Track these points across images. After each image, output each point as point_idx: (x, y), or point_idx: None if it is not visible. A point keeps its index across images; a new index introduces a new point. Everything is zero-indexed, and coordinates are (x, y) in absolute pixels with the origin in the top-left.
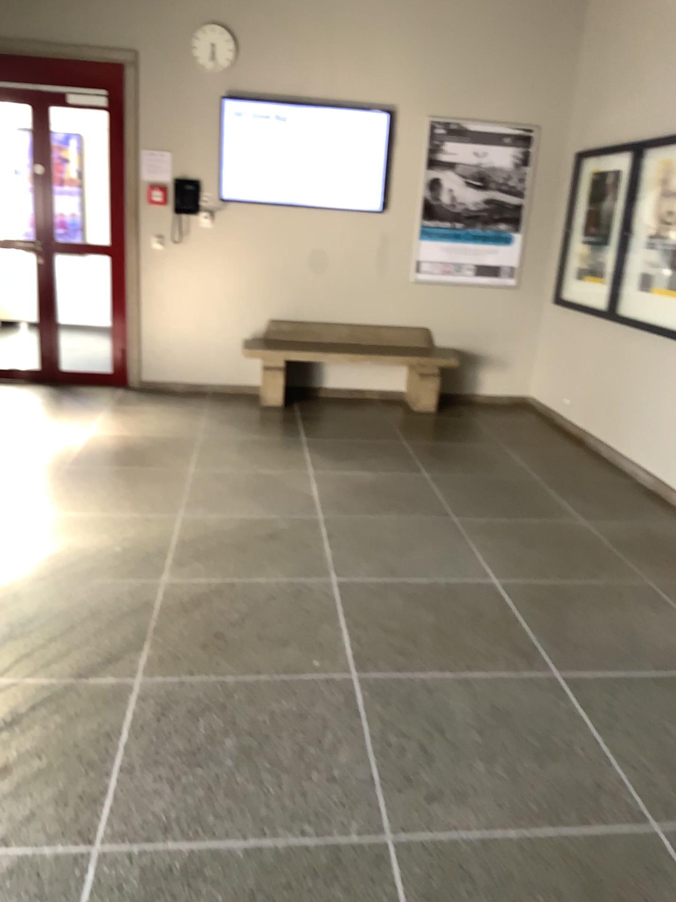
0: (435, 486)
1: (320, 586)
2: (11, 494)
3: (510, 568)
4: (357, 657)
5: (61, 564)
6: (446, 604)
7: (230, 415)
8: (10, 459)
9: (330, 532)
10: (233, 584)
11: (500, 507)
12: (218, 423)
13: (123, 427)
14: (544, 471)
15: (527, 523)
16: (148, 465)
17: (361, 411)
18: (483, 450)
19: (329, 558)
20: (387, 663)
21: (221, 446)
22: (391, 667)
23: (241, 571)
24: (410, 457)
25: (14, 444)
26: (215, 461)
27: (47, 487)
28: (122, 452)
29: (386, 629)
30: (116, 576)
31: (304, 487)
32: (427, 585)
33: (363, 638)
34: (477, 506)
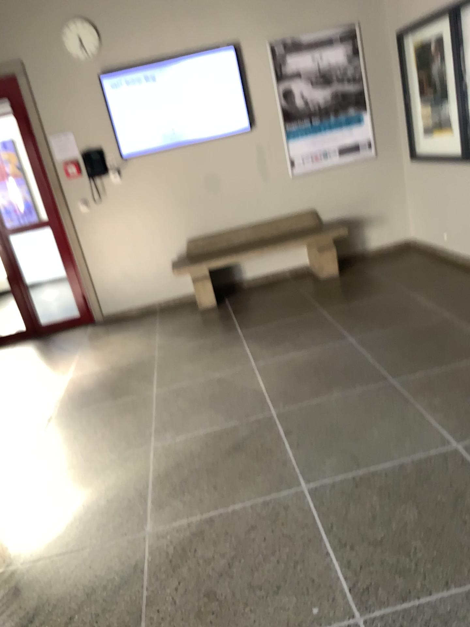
0: (362, 349)
1: (292, 497)
2: (7, 463)
3: (463, 423)
4: (353, 588)
5: (52, 536)
6: (419, 486)
7: (177, 325)
8: (6, 424)
9: (286, 427)
10: (211, 516)
11: (426, 355)
12: (169, 337)
13: (94, 363)
14: (448, 305)
15: (456, 365)
16: (118, 397)
17: (279, 291)
18: (389, 299)
19: (292, 458)
20: (386, 590)
21: (174, 359)
22: (392, 594)
23: (215, 499)
24: (332, 324)
25: (8, 407)
26: (172, 375)
27: (36, 447)
28: (96, 390)
29: (371, 538)
30: (103, 537)
31: (251, 382)
32: (392, 467)
33: (352, 559)
34: (405, 359)
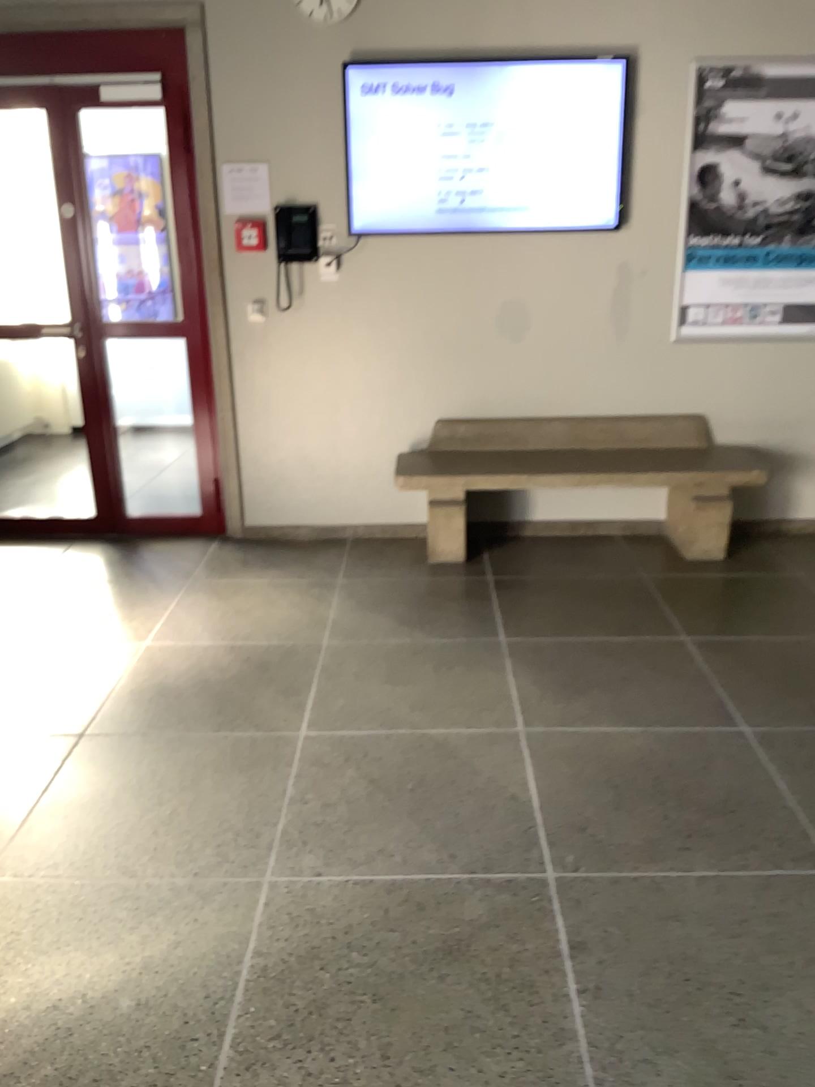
0: (770, 761)
1: None
2: None
3: None
4: None
5: None
6: None
7: (381, 587)
8: None
9: (576, 927)
10: None
11: None
12: (358, 610)
13: (201, 630)
14: None
15: None
16: (228, 727)
17: (597, 567)
18: None
19: (582, 1030)
20: None
21: (360, 665)
22: None
23: None
24: (703, 675)
25: (9, 685)
26: (348, 704)
27: (32, 801)
28: (188, 694)
29: None
30: None
31: (512, 775)
32: None
33: None
34: None
